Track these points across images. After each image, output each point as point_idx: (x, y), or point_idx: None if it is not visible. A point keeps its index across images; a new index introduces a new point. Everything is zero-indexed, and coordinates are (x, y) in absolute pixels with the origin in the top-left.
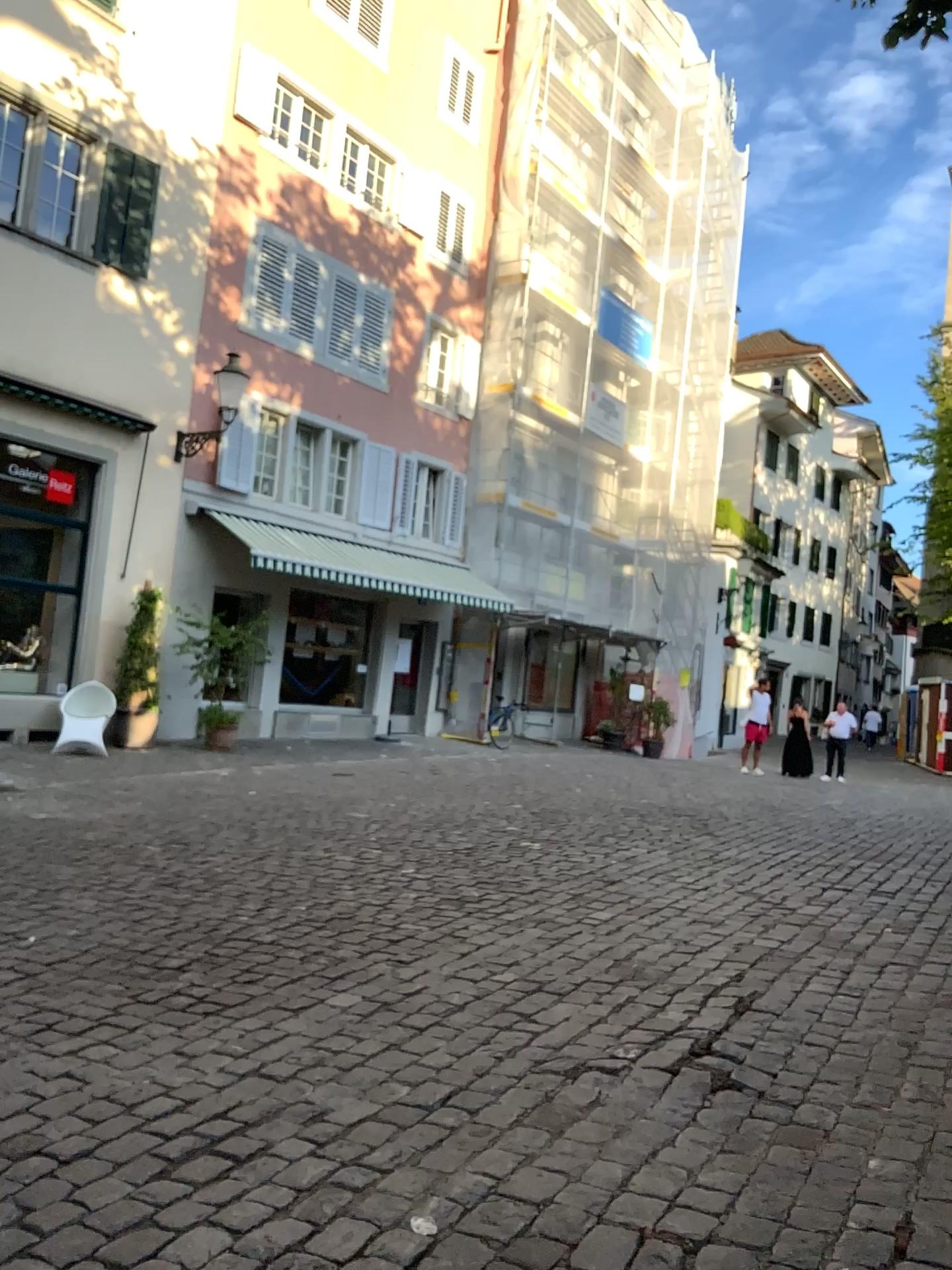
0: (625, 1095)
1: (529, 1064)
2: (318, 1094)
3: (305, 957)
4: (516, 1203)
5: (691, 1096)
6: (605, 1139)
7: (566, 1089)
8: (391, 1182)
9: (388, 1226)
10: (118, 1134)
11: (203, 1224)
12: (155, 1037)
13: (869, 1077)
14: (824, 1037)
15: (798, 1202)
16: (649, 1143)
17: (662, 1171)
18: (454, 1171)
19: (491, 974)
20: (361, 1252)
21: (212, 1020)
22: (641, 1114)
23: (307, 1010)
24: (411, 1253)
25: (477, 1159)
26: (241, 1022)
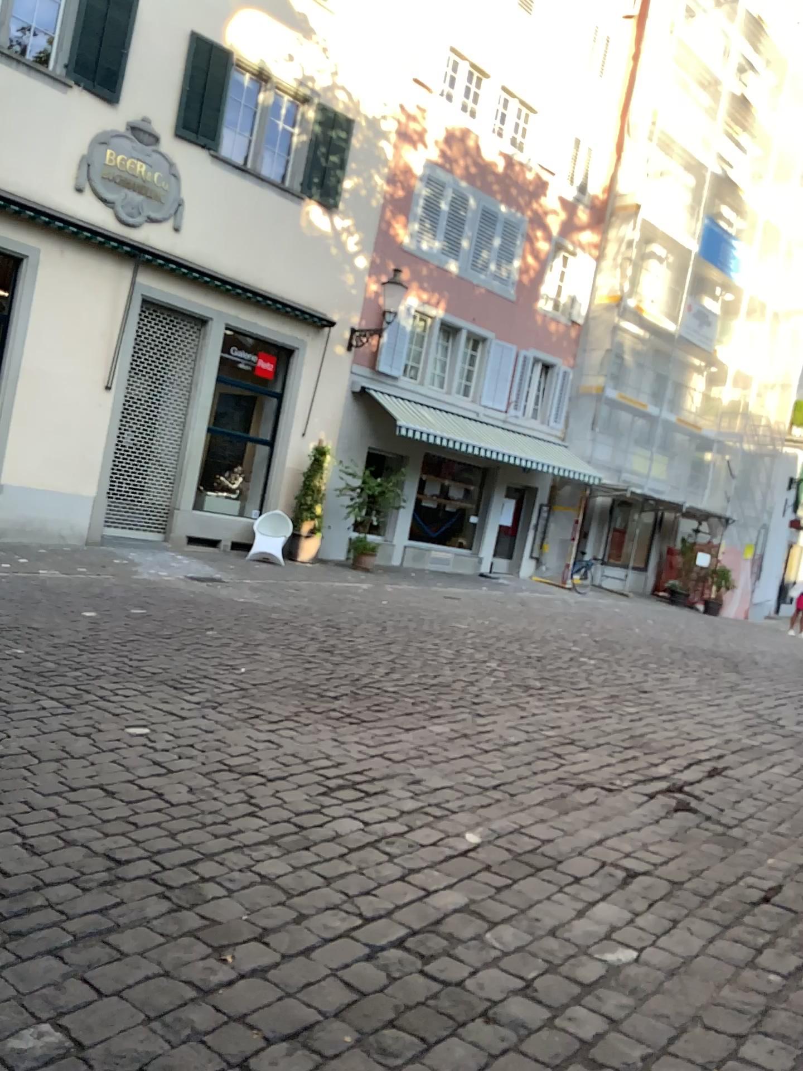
0: (613, 802)
1: (554, 778)
2: (418, 772)
3: (416, 703)
4: (530, 838)
5: (658, 809)
6: (593, 819)
7: (575, 793)
8: (457, 817)
9: (452, 834)
10: (300, 771)
11: (347, 816)
12: (320, 730)
13: (787, 819)
14: (766, 795)
15: (709, 866)
16: (621, 826)
17: (625, 839)
18: (495, 818)
19: (540, 729)
20: (435, 842)
21: (354, 727)
22: (621, 812)
23: (414, 731)
24: (464, 848)
25: (510, 816)
26: (372, 730)
